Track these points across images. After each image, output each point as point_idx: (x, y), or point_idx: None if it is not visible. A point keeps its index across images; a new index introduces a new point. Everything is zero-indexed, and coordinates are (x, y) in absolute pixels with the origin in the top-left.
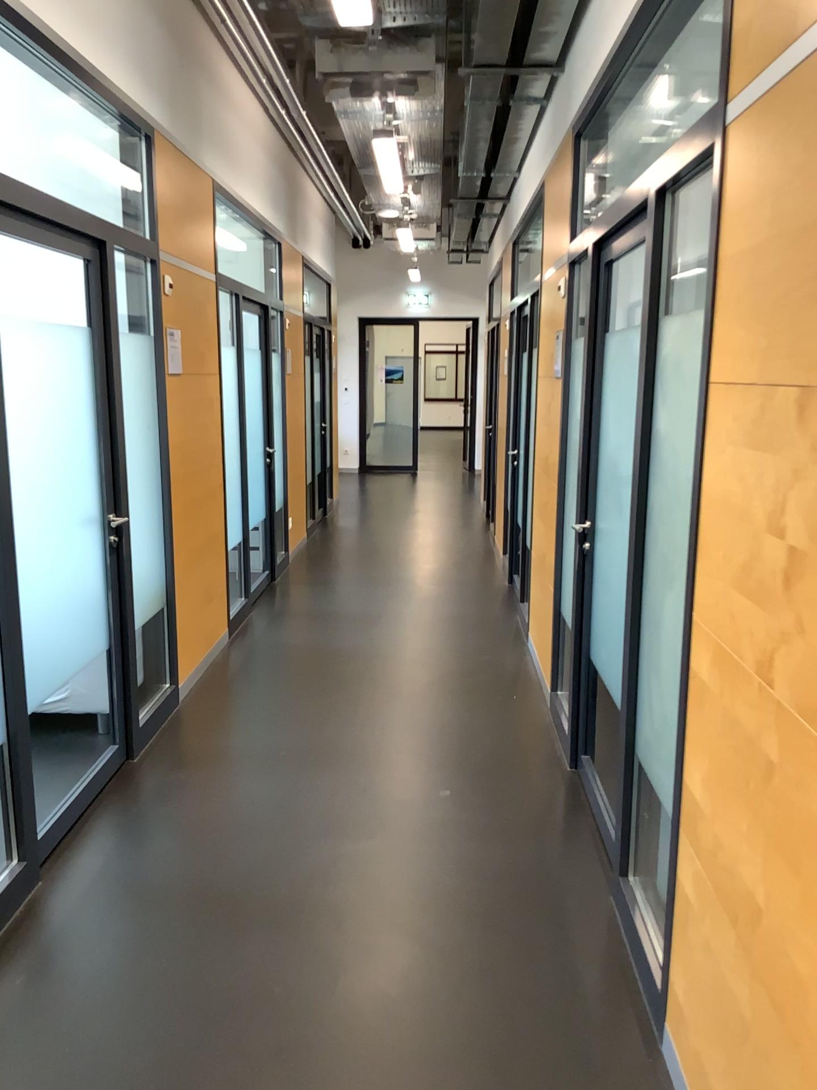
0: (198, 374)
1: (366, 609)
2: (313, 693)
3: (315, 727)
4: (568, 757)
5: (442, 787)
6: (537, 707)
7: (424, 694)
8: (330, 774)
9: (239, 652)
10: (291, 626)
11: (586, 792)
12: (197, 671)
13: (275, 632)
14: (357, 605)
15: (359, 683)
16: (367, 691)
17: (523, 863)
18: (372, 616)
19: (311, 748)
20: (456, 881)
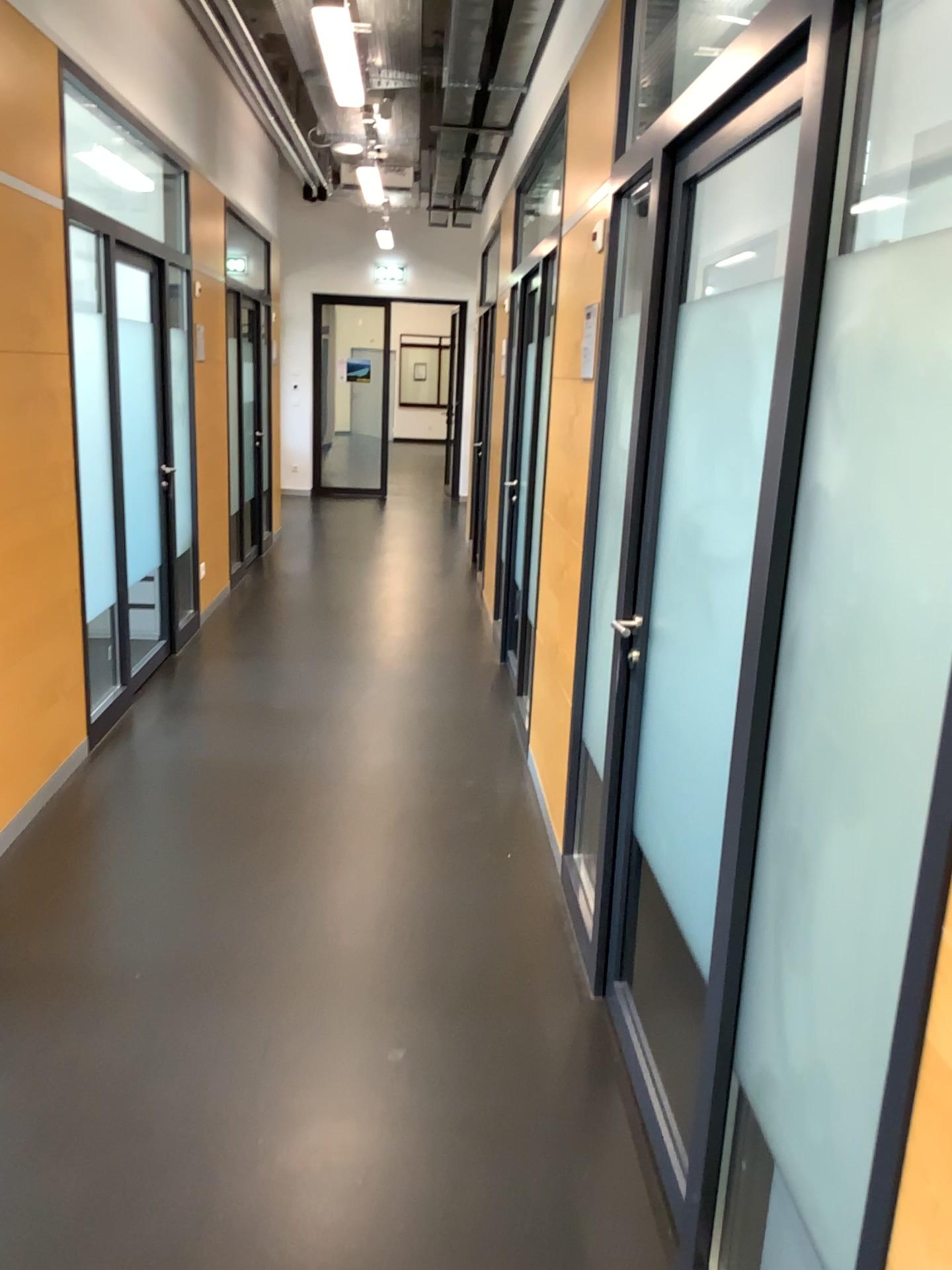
0: (21, 353)
1: (300, 702)
2: (206, 848)
3: (200, 916)
4: (592, 973)
5: (393, 1039)
6: (542, 875)
7: (374, 853)
8: (212, 1015)
9: (103, 774)
10: (188, 729)
11: (624, 1050)
12: (26, 815)
13: (164, 740)
14: (287, 695)
15: (277, 830)
16: (288, 845)
17: (525, 1216)
18: (307, 712)
19: (188, 961)
20: (407, 1265)
